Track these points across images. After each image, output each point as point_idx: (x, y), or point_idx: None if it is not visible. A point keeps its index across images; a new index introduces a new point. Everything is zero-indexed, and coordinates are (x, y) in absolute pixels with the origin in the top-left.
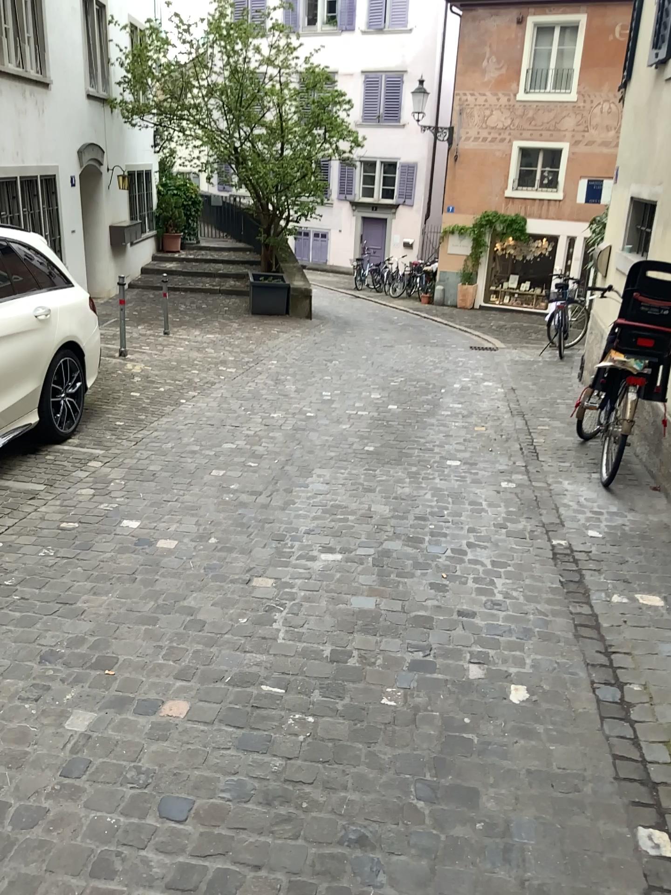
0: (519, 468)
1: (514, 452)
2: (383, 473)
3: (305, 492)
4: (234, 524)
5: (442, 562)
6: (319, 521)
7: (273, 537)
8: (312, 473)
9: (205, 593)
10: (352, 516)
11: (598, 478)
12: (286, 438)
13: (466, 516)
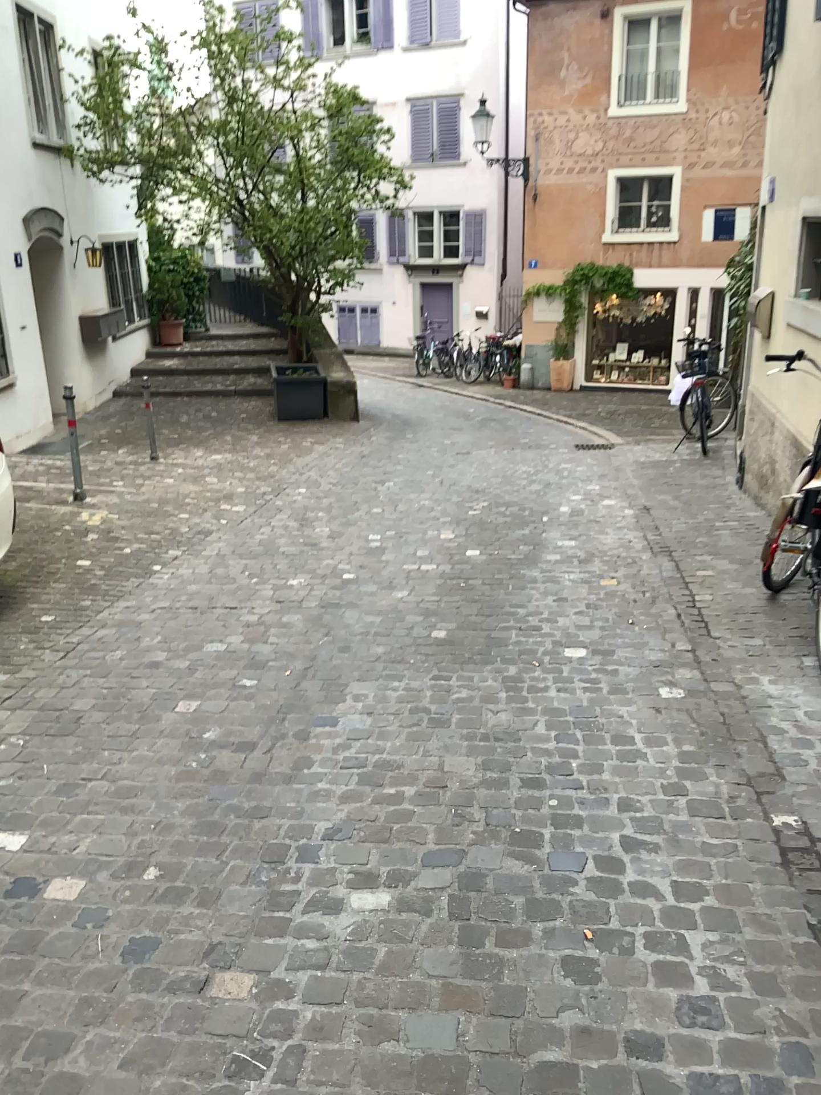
0: (685, 662)
1: (671, 630)
2: (461, 689)
3: (330, 739)
4: (197, 827)
5: (578, 895)
6: (351, 806)
7: (267, 851)
8: (344, 697)
9: (113, 1027)
10: (411, 788)
11: (814, 668)
12: (305, 630)
13: (609, 773)
